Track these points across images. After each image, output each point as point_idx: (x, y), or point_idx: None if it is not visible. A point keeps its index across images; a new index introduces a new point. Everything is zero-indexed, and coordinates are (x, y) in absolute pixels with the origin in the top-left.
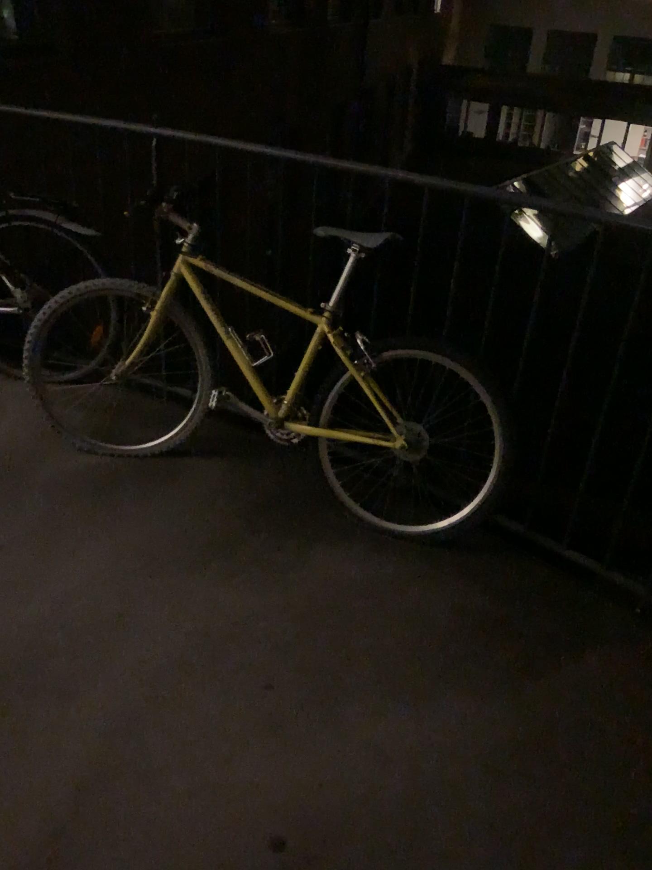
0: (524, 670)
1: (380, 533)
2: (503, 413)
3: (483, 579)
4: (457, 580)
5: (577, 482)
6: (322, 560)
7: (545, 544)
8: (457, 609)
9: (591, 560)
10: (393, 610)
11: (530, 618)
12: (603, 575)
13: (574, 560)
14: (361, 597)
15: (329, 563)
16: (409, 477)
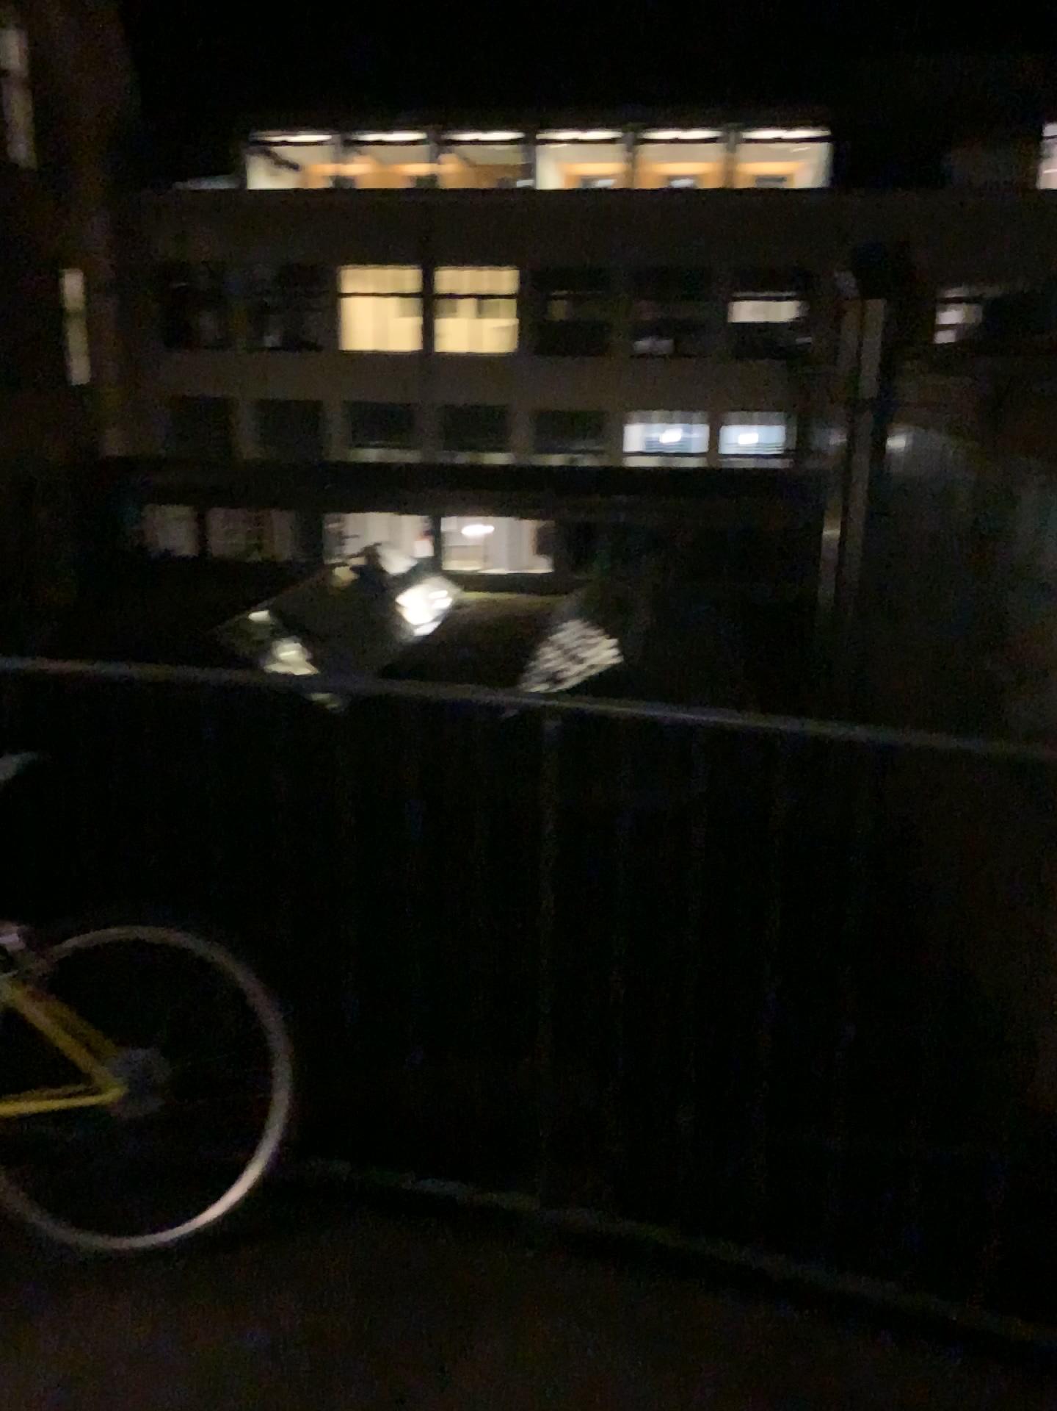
0: (390, 1410)
1: (108, 1262)
2: (266, 993)
3: (299, 1278)
4: (256, 1297)
5: (403, 1067)
6: (5, 1355)
7: (383, 1180)
8: (264, 1349)
9: (454, 1182)
10: (153, 1399)
11: (385, 1314)
12: (477, 1198)
13: (432, 1190)
14: (90, 1399)
15: (20, 1356)
16: (143, 1142)
